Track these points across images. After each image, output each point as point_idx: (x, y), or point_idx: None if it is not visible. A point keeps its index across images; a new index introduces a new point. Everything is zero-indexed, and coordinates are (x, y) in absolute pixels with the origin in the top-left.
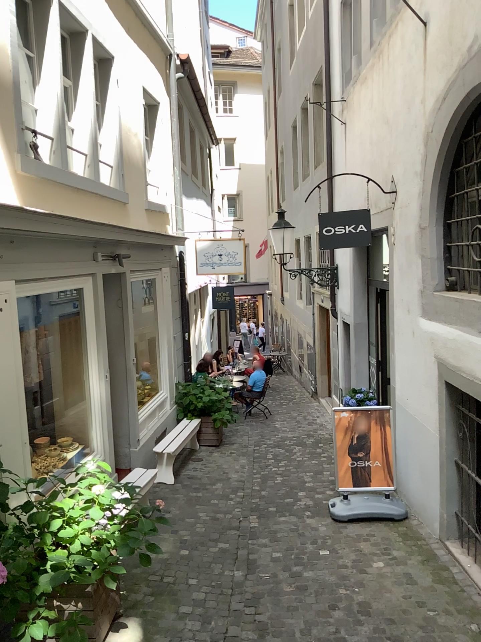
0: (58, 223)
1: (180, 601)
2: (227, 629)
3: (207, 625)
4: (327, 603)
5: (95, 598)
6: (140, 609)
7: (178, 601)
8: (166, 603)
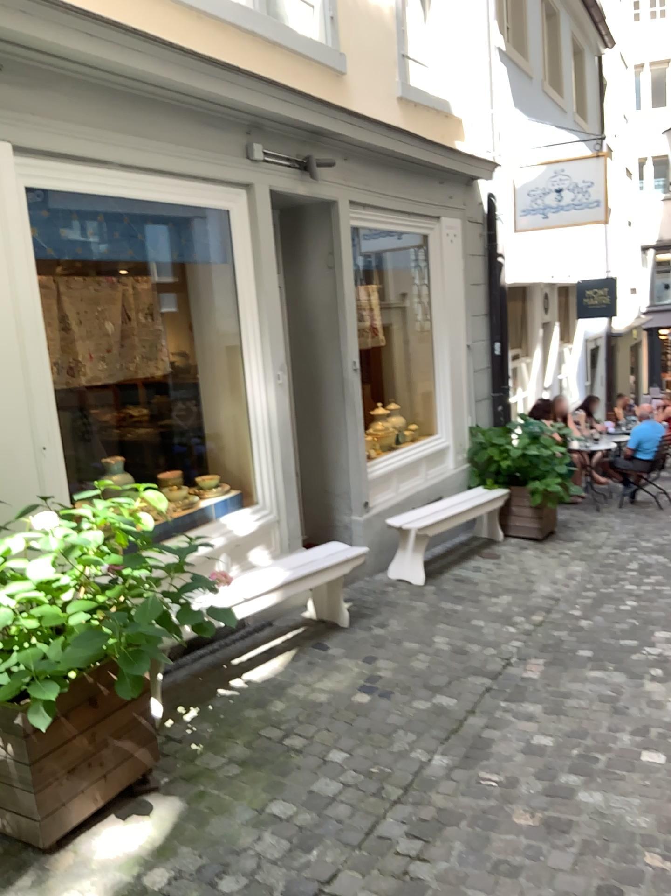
0: (93, 33)
1: (279, 789)
2: (330, 874)
3: (296, 855)
4: (595, 882)
5: (44, 741)
6: (197, 785)
7: (275, 788)
8: (251, 786)
